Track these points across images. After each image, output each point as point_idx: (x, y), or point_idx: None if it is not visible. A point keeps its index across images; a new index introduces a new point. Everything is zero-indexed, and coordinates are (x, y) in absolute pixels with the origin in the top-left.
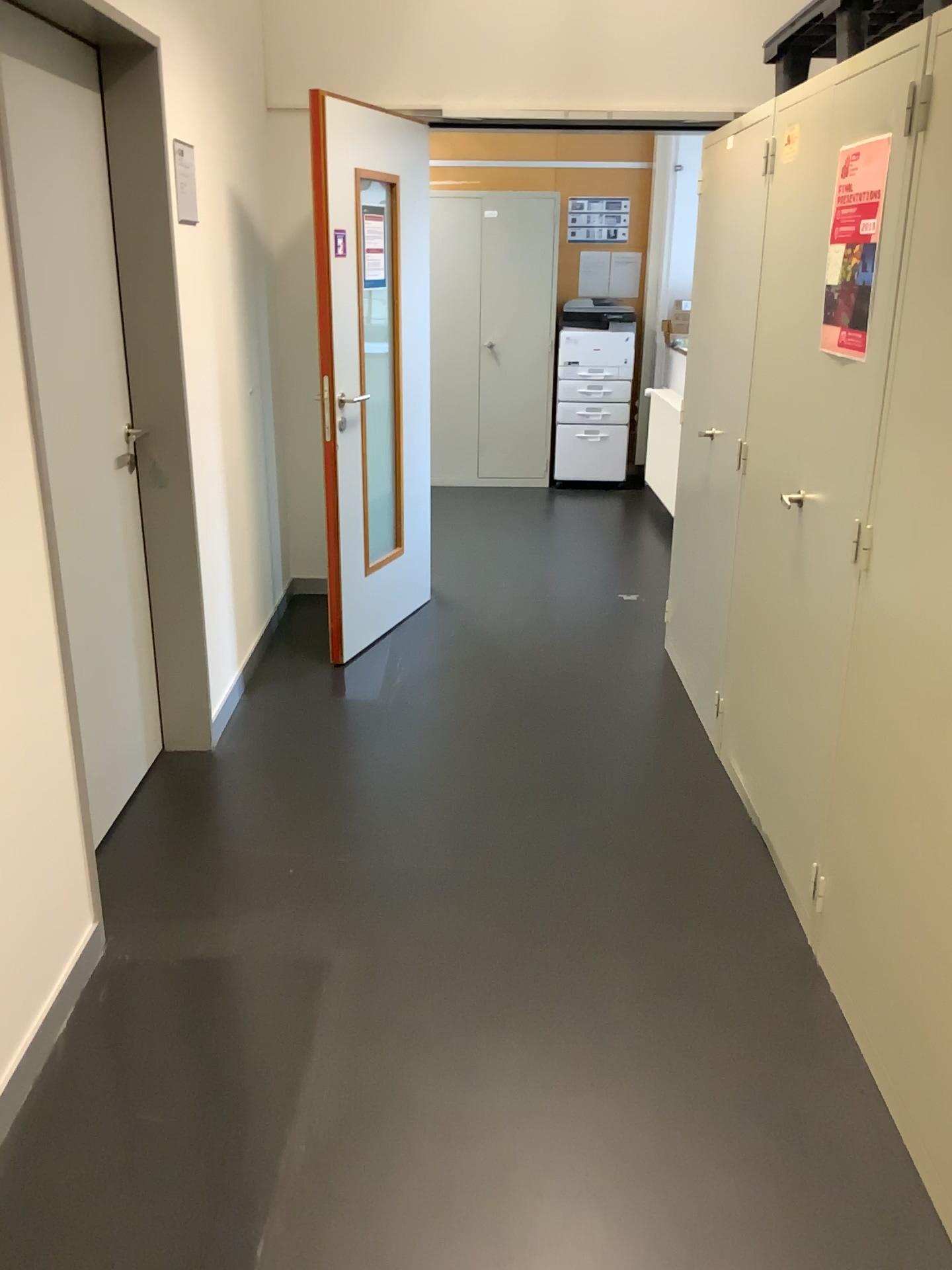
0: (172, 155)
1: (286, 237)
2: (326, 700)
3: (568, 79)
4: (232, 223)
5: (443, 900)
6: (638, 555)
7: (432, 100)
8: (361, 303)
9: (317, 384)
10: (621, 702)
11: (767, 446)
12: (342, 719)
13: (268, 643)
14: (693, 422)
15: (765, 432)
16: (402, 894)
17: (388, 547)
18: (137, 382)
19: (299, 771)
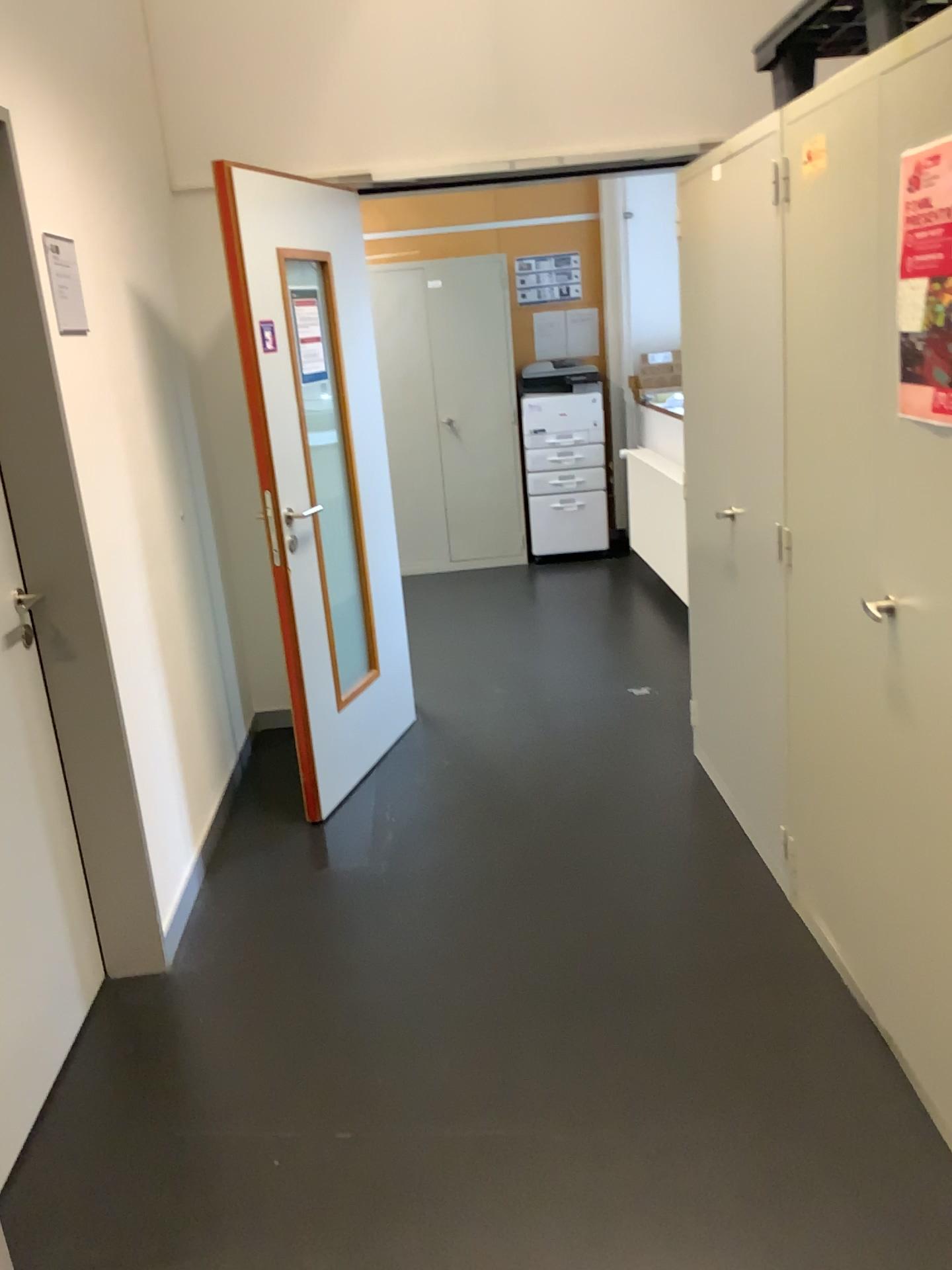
0: (40, 253)
1: (206, 334)
2: (305, 880)
3: (509, 127)
4: (138, 326)
5: (483, 1193)
6: (640, 638)
7: (358, 165)
8: (300, 401)
9: (258, 498)
10: (660, 841)
11: (824, 535)
12: (327, 906)
13: (231, 804)
14: (707, 501)
15: (819, 517)
16: (427, 1189)
17: (361, 673)
18: (22, 537)
19: (279, 993)
